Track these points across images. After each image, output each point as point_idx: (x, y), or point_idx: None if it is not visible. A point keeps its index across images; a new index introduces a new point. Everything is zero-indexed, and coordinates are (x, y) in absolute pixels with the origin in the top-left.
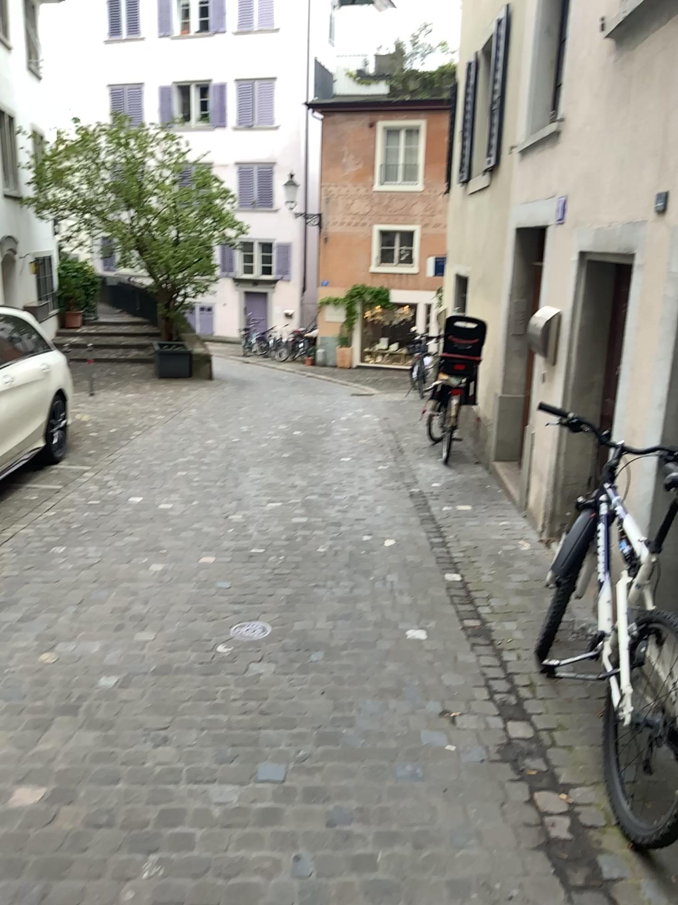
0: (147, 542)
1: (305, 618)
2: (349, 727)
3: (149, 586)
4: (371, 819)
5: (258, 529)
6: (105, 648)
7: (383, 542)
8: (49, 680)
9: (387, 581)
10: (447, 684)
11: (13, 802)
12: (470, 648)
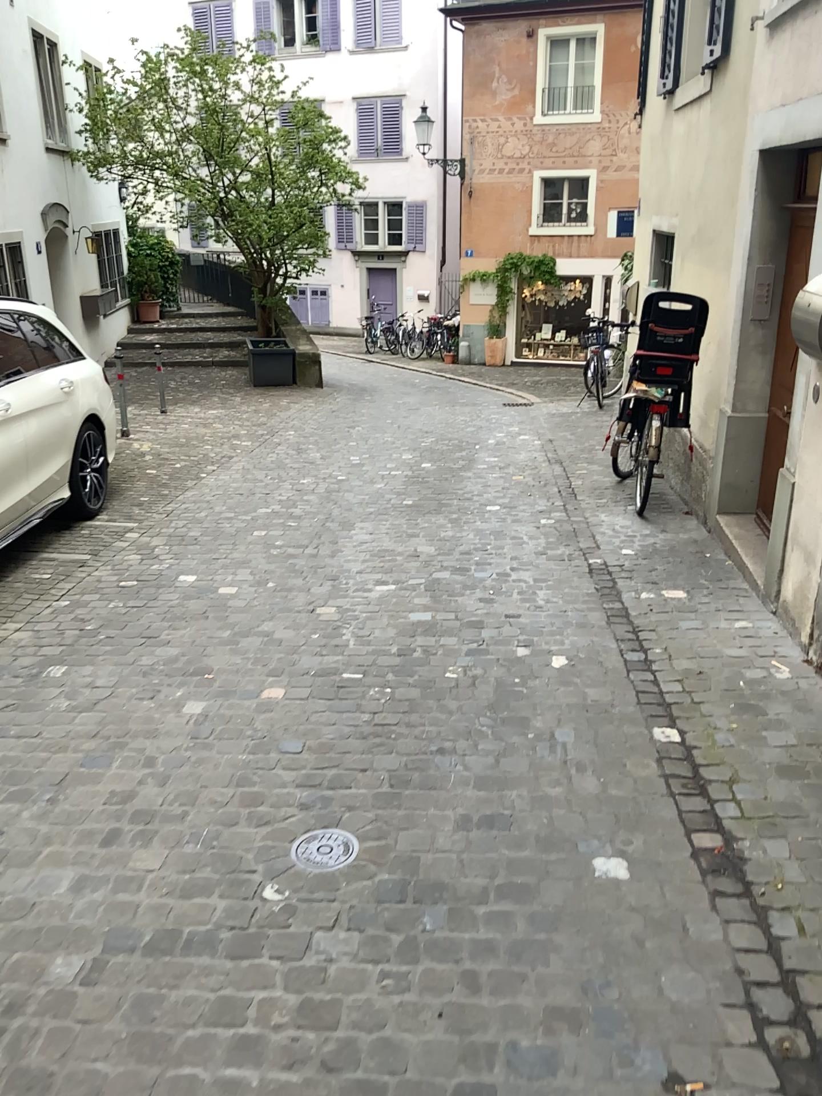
0: (186, 660)
1: (418, 824)
2: None
3: (175, 747)
4: None
5: (357, 634)
6: (78, 886)
7: (549, 661)
8: None
9: (556, 742)
10: (671, 995)
11: None
12: (708, 902)
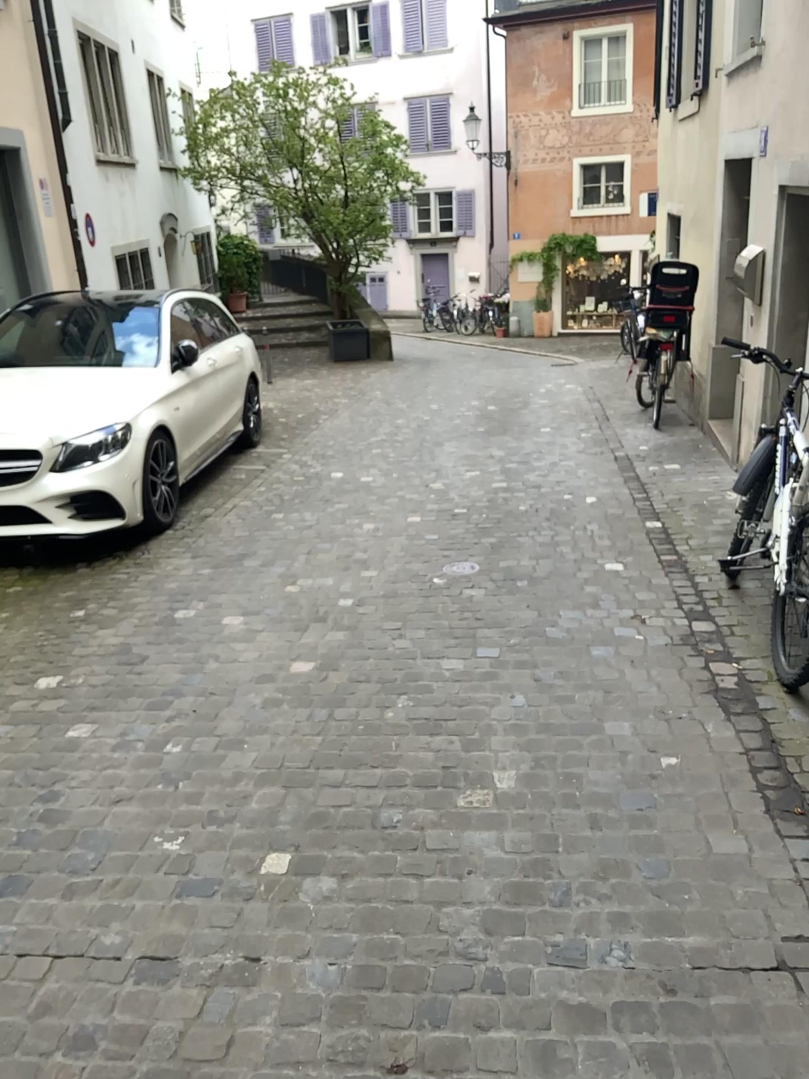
0: (356, 507)
1: (511, 558)
2: (553, 628)
3: (365, 540)
4: (571, 679)
5: (461, 492)
6: (337, 583)
7: (585, 498)
8: (296, 604)
9: (589, 528)
10: (641, 599)
11: (290, 673)
12: (665, 574)
